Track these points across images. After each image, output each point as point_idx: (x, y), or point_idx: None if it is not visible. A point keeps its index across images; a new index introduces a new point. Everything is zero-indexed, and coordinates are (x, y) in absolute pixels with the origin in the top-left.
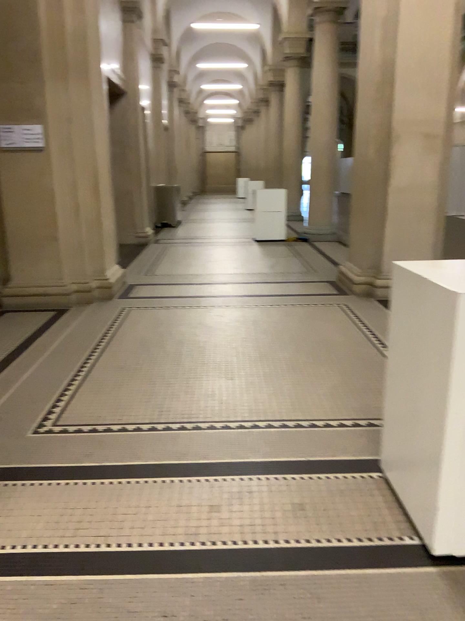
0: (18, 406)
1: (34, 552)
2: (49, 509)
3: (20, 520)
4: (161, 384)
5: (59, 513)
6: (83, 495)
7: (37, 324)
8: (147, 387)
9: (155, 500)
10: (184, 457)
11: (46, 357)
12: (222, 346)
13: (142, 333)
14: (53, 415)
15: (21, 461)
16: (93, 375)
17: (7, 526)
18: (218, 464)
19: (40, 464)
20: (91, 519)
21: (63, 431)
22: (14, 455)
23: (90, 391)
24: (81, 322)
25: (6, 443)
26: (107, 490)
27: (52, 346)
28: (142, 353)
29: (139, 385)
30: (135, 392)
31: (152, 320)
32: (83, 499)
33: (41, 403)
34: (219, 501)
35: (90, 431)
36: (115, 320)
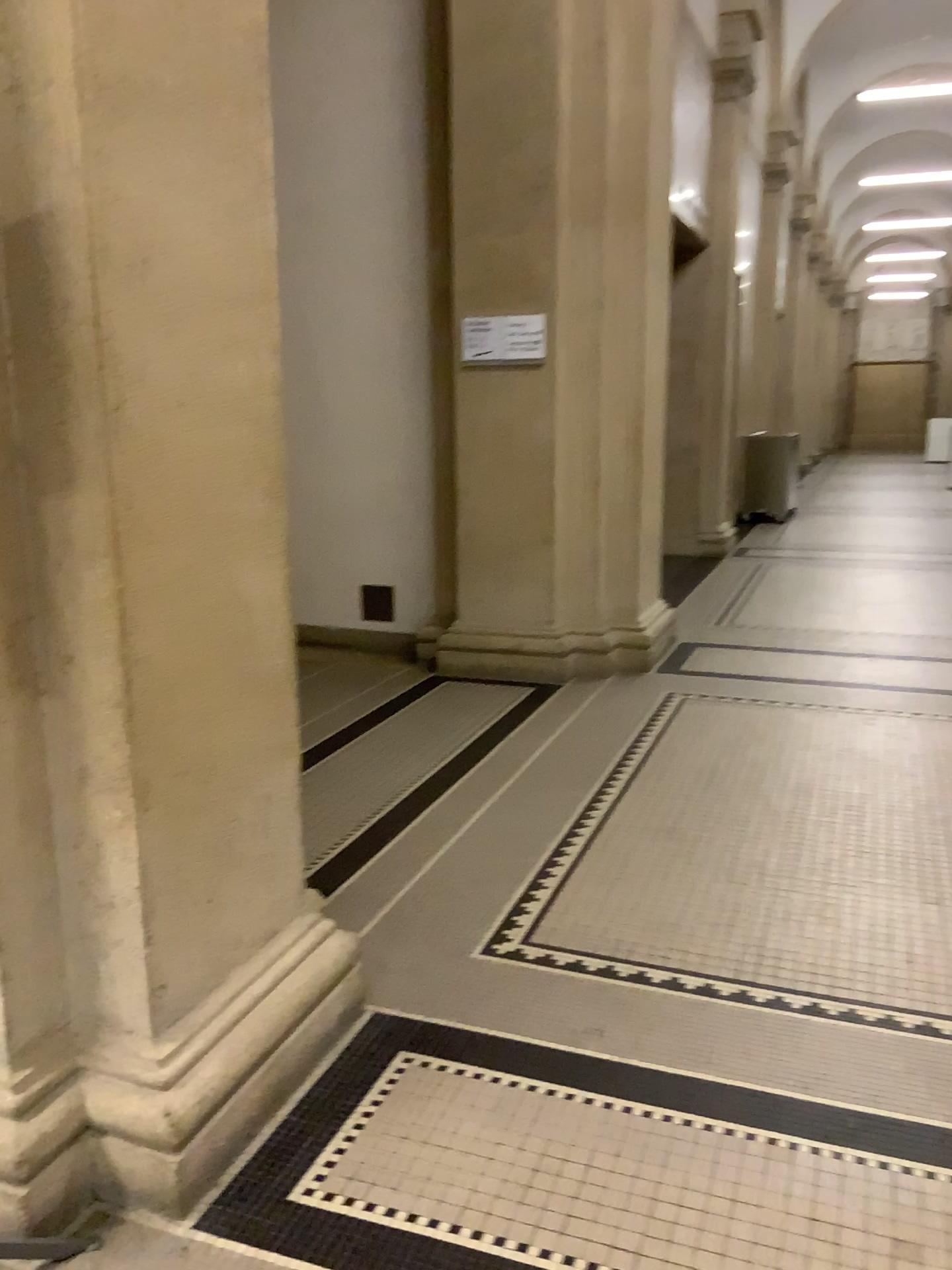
0: (456, 887)
1: (473, 1251)
2: (507, 1150)
3: (449, 1161)
4: (759, 885)
5: (530, 1166)
6: (583, 1132)
7: (499, 711)
8: (727, 887)
9: (749, 1189)
10: (819, 1089)
11: (513, 785)
12: (906, 813)
13: (715, 758)
14: (525, 921)
15: (457, 1017)
16: (608, 842)
17: (420, 1168)
18: (911, 1128)
19: (494, 1032)
20: (599, 1201)
21: (542, 962)
22: (444, 998)
23: (600, 876)
24: (586, 716)
25: (428, 968)
26: (636, 1133)
27: (527, 762)
28: (715, 804)
29: (709, 879)
30: (698, 894)
31: (736, 729)
32: (582, 1141)
33: (500, 887)
34: (916, 1237)
35: (599, 972)
36: (656, 720)
